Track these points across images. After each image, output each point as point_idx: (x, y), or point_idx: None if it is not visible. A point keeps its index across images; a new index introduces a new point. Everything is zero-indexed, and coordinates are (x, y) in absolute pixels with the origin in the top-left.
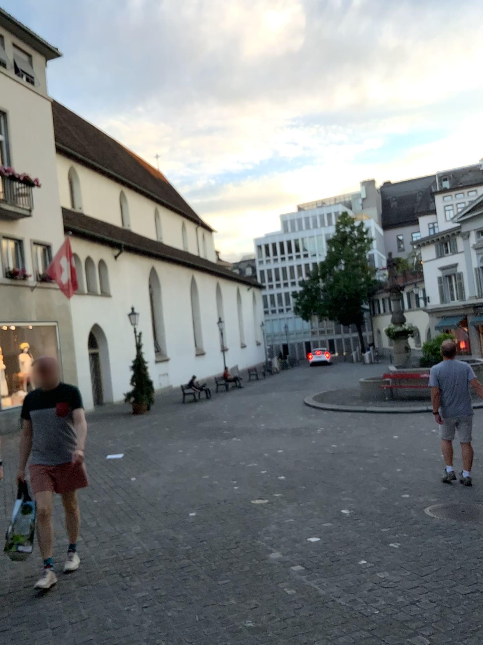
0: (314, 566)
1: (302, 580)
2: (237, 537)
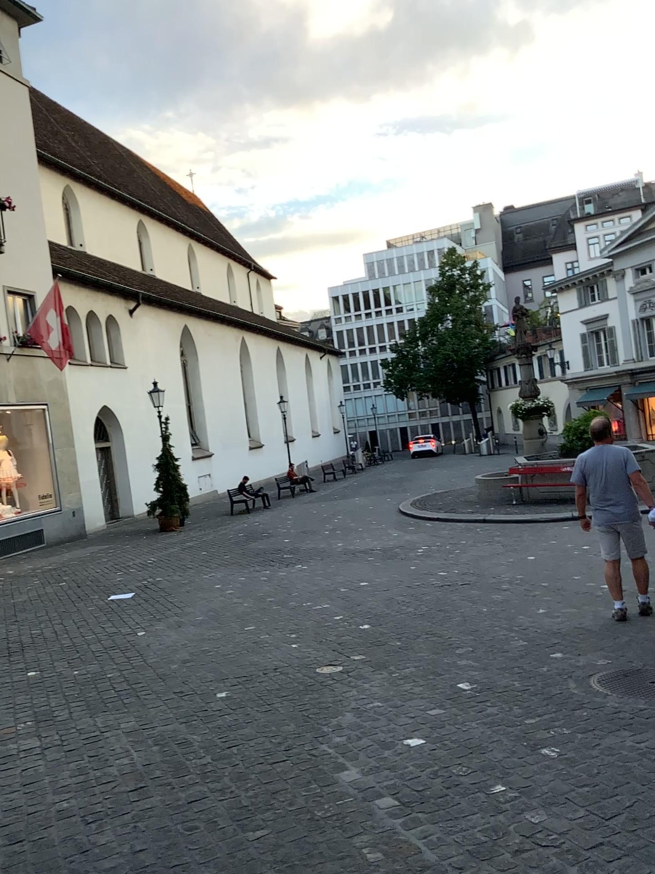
0: (415, 800)
1: (395, 832)
2: (287, 741)
